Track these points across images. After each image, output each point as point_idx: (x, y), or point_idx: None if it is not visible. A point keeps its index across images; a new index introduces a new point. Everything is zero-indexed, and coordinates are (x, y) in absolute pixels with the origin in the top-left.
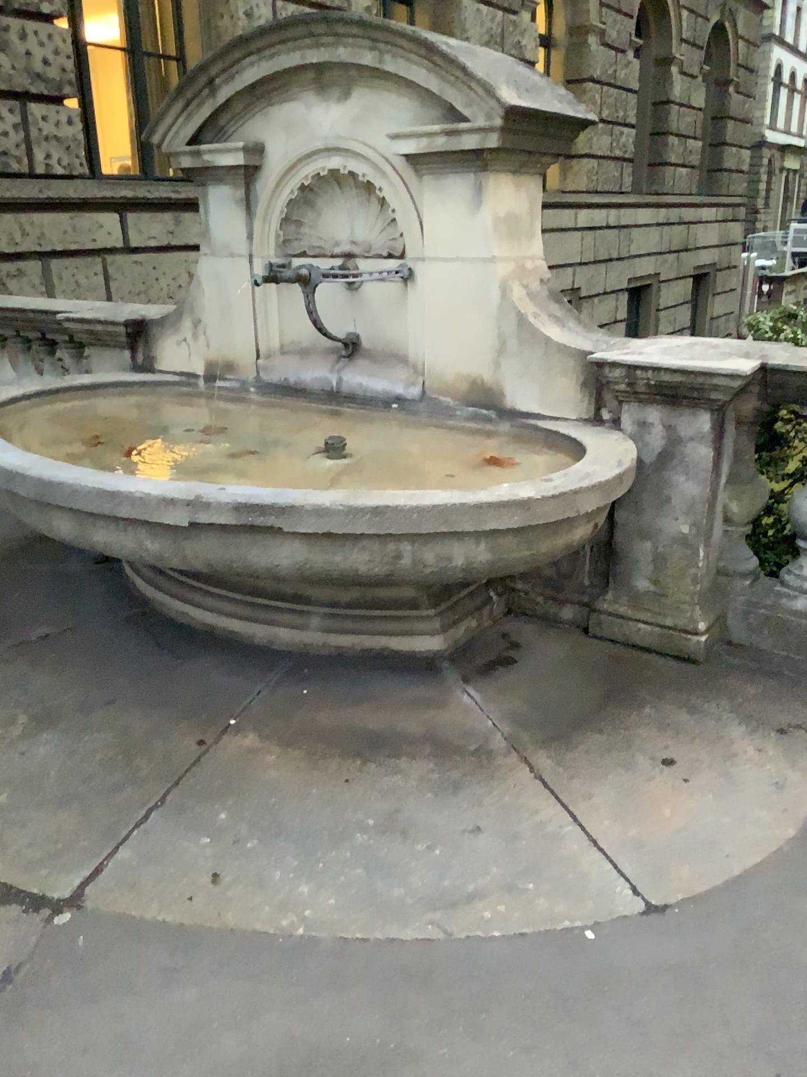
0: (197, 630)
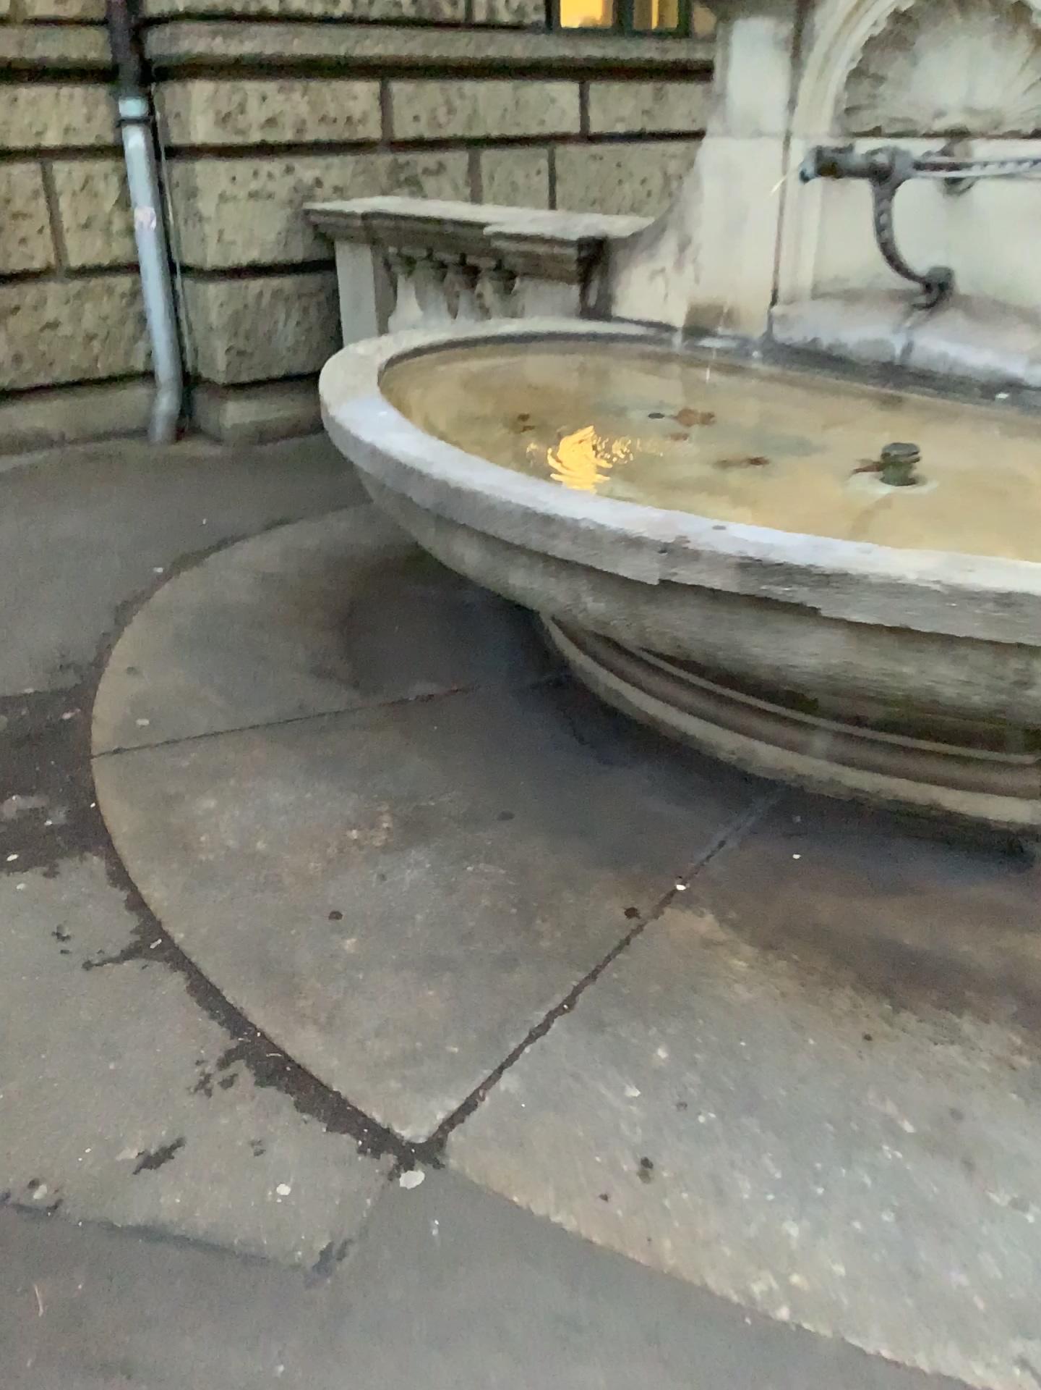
0: (654, 735)
